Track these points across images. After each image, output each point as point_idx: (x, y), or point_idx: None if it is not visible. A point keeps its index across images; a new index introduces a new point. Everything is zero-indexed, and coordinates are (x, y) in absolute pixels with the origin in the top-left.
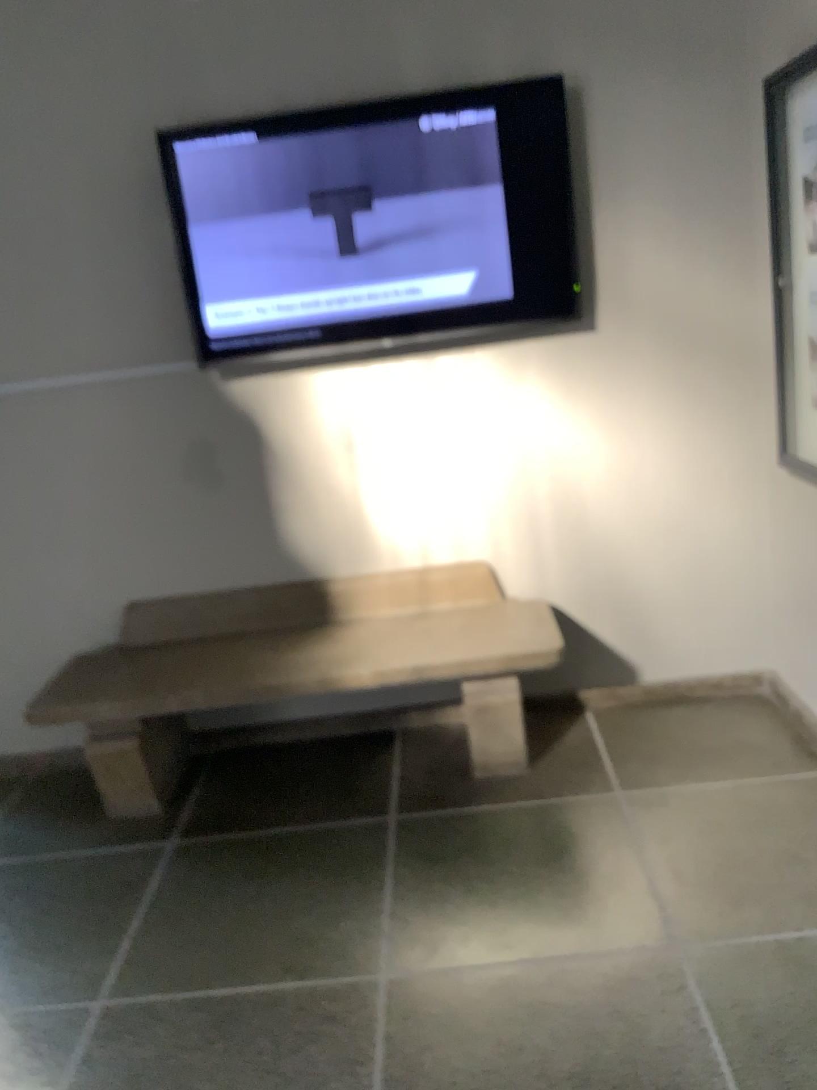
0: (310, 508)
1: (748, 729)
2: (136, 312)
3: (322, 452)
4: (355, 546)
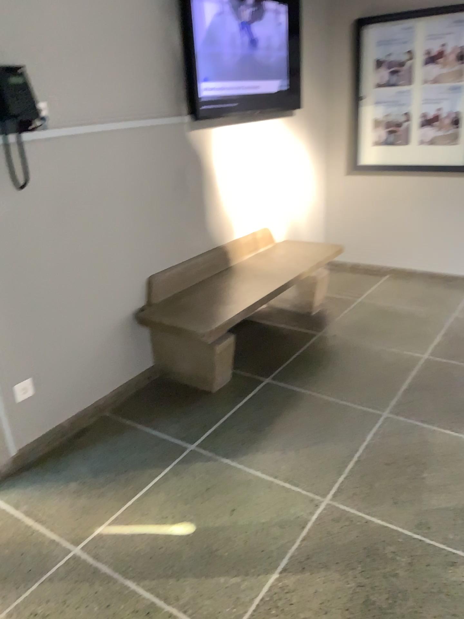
0: (217, 205)
1: (347, 275)
2: (154, 81)
3: (222, 173)
4: (230, 224)
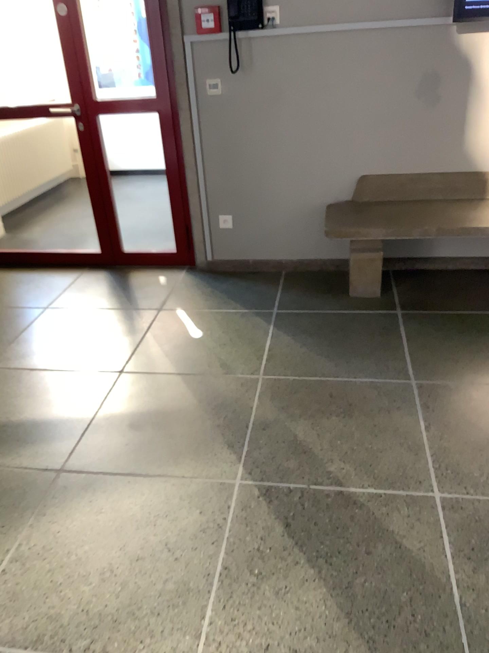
0: (488, 125)
1: None
2: None
3: None
4: None
